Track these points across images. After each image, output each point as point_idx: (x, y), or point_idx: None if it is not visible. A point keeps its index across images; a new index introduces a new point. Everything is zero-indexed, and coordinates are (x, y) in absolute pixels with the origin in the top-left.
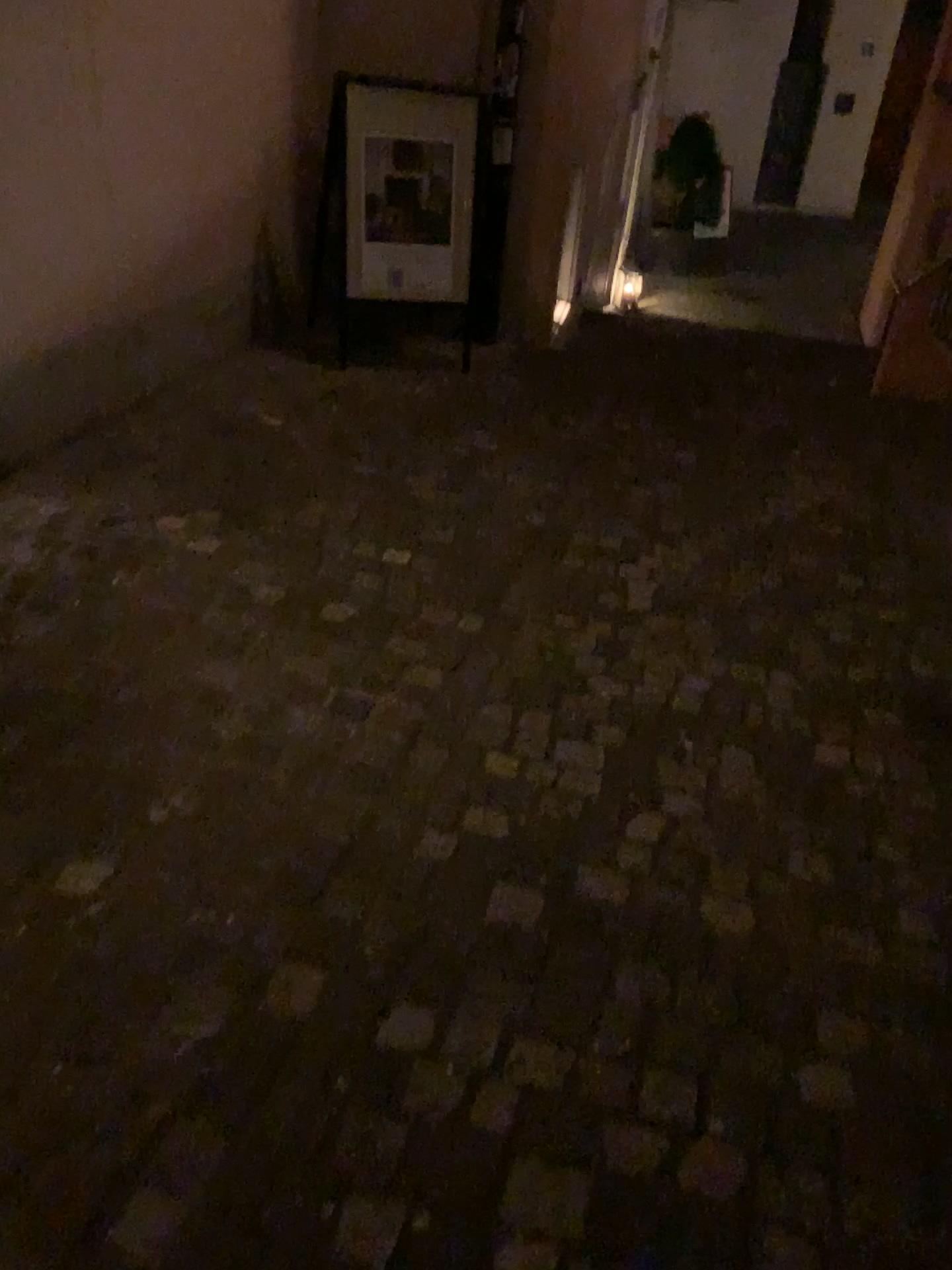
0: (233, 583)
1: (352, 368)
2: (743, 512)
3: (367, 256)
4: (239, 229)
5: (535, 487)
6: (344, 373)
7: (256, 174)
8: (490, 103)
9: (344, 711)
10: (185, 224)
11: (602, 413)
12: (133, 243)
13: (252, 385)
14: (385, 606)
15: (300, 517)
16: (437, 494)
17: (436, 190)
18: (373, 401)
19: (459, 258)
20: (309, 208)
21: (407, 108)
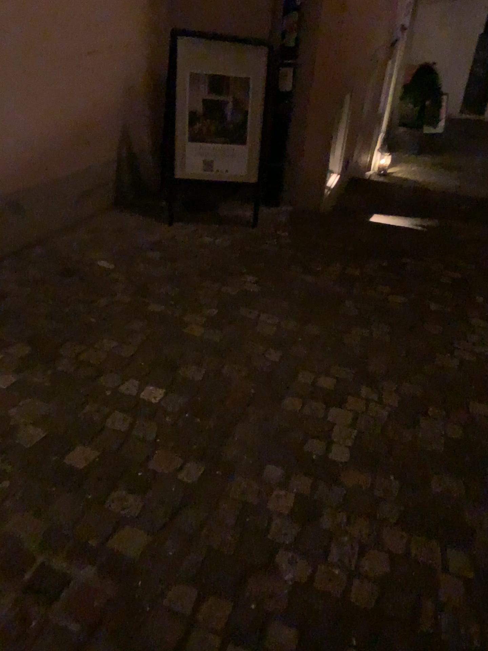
0: (6, 423)
1: (177, 223)
2: (433, 356)
3: (189, 151)
4: (104, 131)
5: (277, 327)
6: (170, 227)
7: (118, 96)
8: (278, 51)
9: (37, 590)
10: (55, 129)
11: (340, 262)
12: (6, 144)
13: (104, 236)
14: (122, 452)
15: (89, 354)
16: (203, 332)
17: (237, 108)
18: (181, 250)
19: (252, 153)
20: (158, 118)
21: (219, 53)
